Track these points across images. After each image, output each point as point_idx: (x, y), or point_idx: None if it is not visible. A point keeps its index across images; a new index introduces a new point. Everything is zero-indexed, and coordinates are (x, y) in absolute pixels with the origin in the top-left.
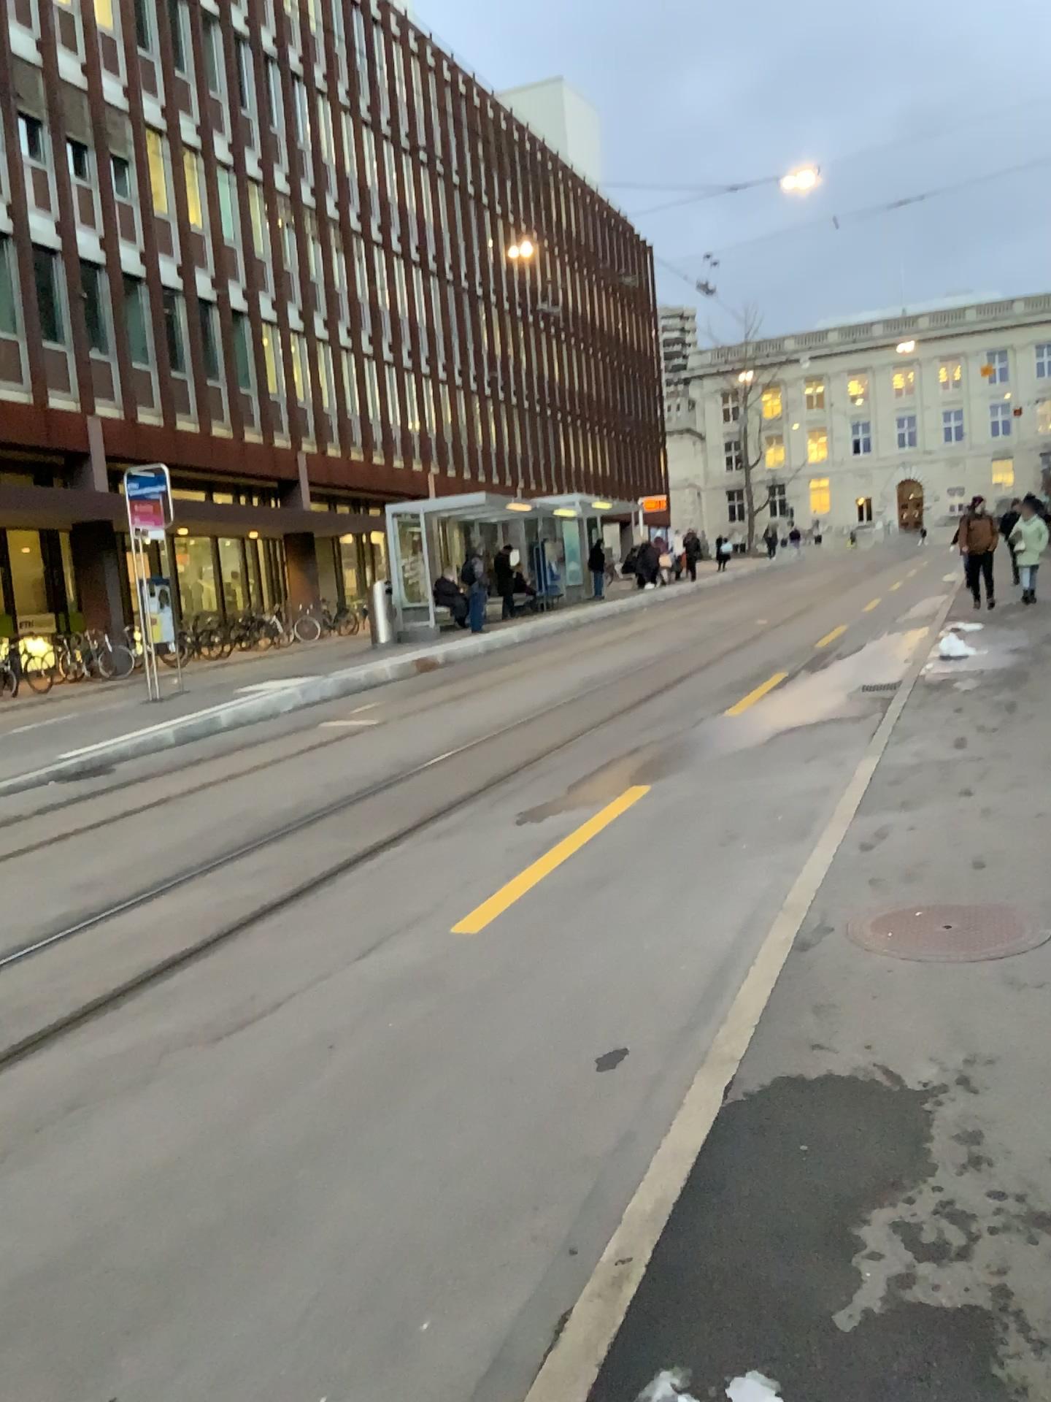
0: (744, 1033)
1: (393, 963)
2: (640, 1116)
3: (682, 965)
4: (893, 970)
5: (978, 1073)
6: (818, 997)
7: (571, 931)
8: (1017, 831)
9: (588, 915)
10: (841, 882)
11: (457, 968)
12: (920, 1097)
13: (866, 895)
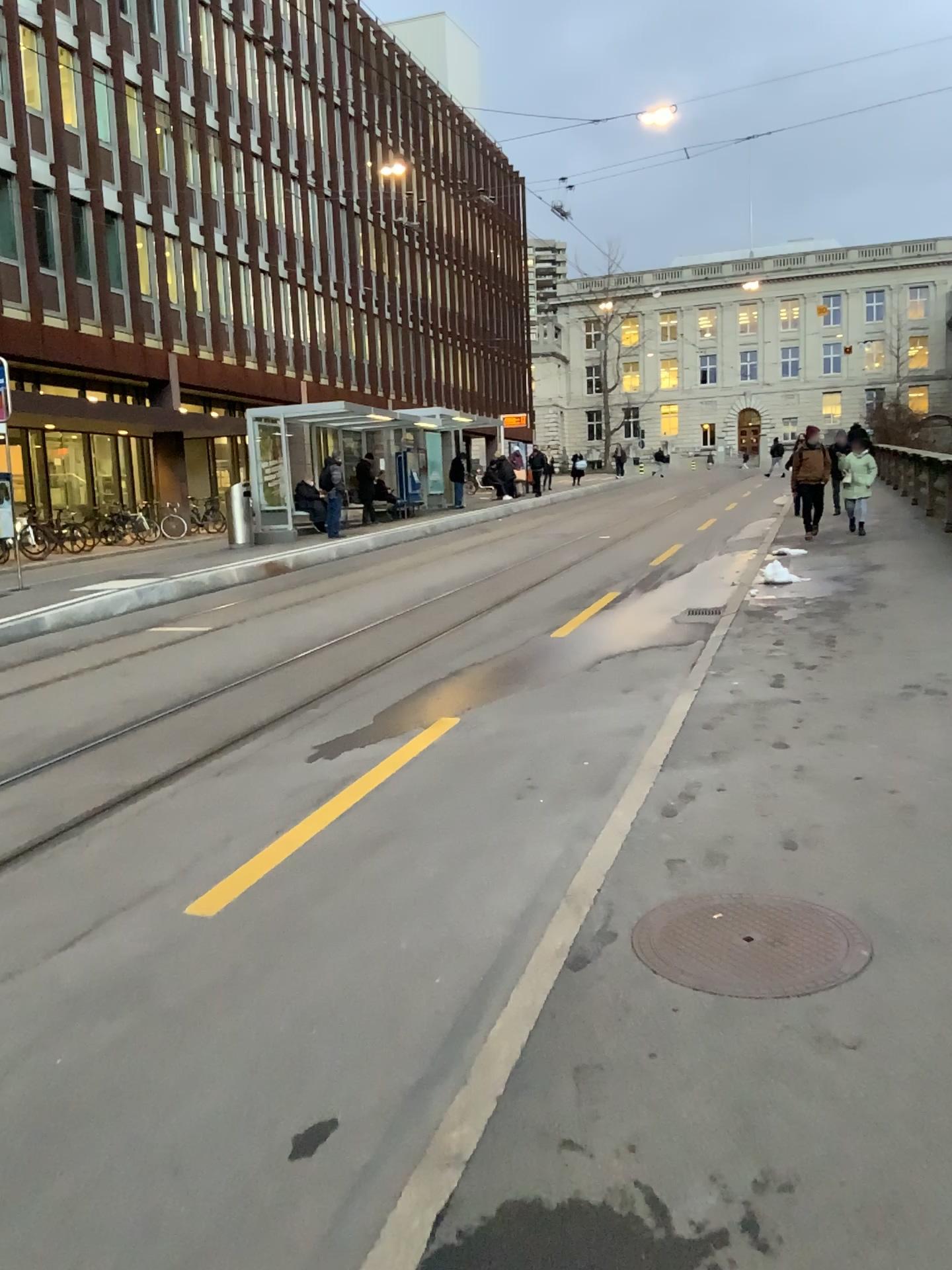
0: (483, 1106)
1: (104, 954)
2: (323, 1249)
3: (435, 978)
4: (679, 1010)
5: (771, 1212)
6: (582, 1052)
7: (324, 913)
8: (833, 803)
9: (347, 893)
10: (635, 864)
11: (176, 966)
12: (689, 1262)
13: (660, 885)
